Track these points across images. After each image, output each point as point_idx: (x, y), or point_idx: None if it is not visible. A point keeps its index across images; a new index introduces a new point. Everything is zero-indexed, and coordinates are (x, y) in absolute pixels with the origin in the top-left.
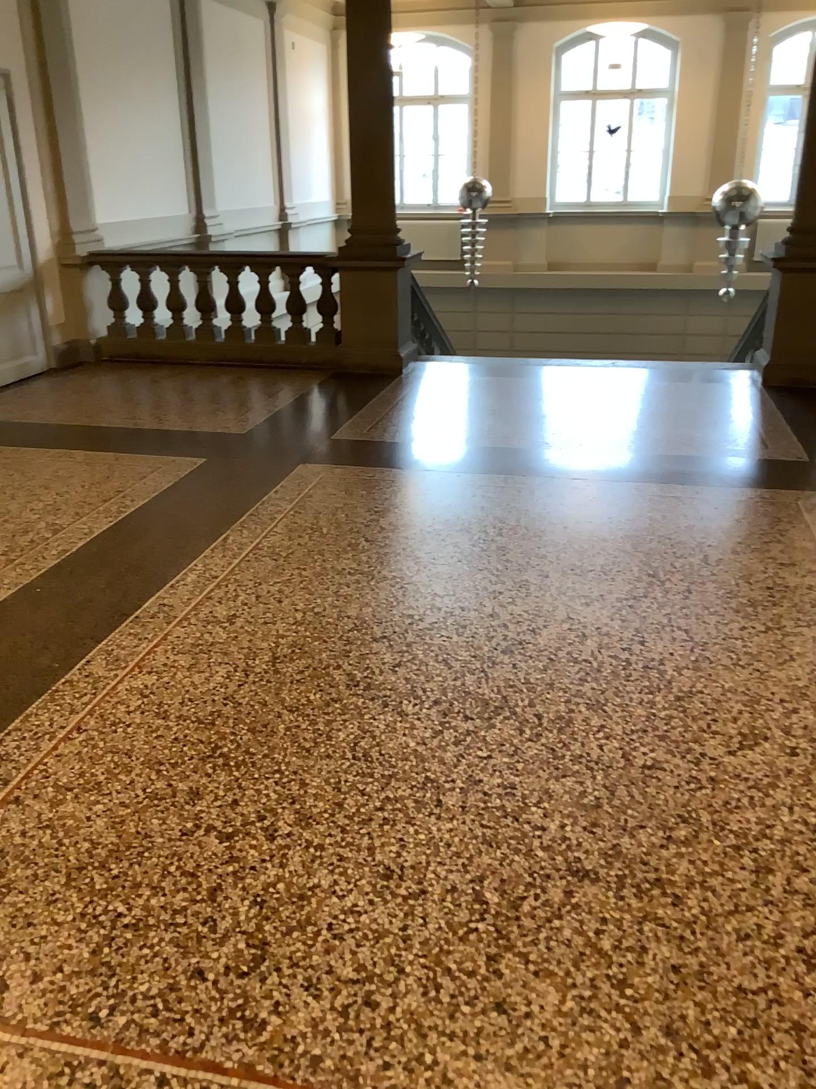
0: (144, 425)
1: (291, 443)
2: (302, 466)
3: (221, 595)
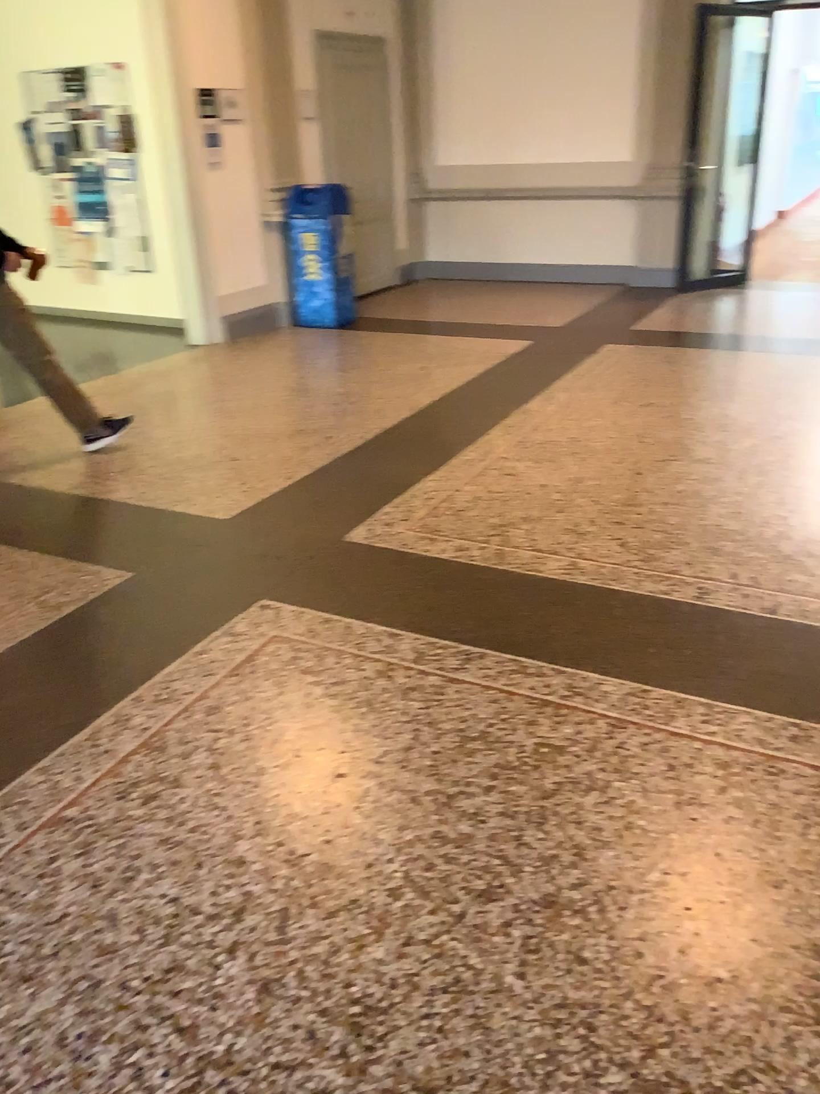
0: None
1: None
2: None
3: None
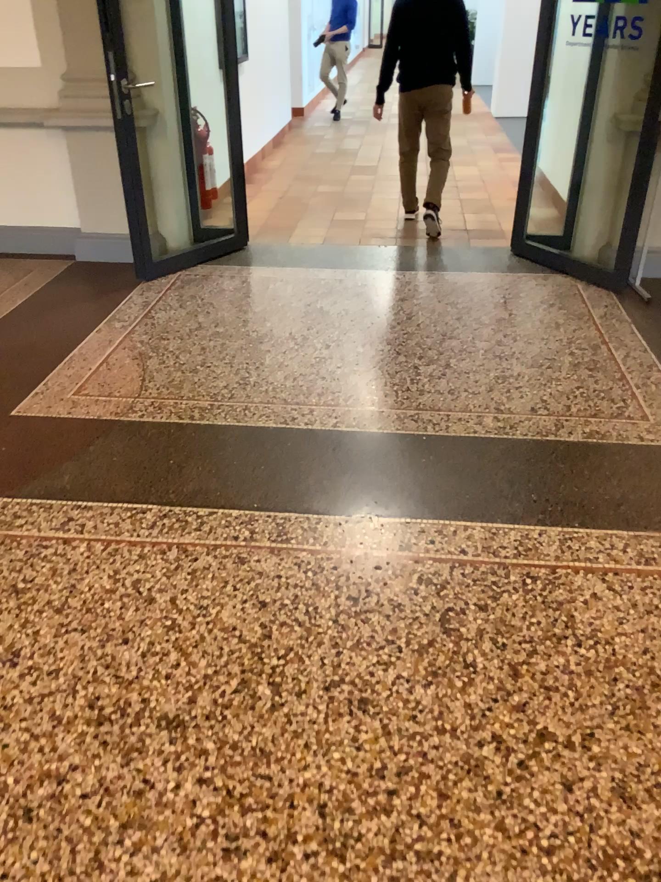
0: None
1: None
2: None
3: None
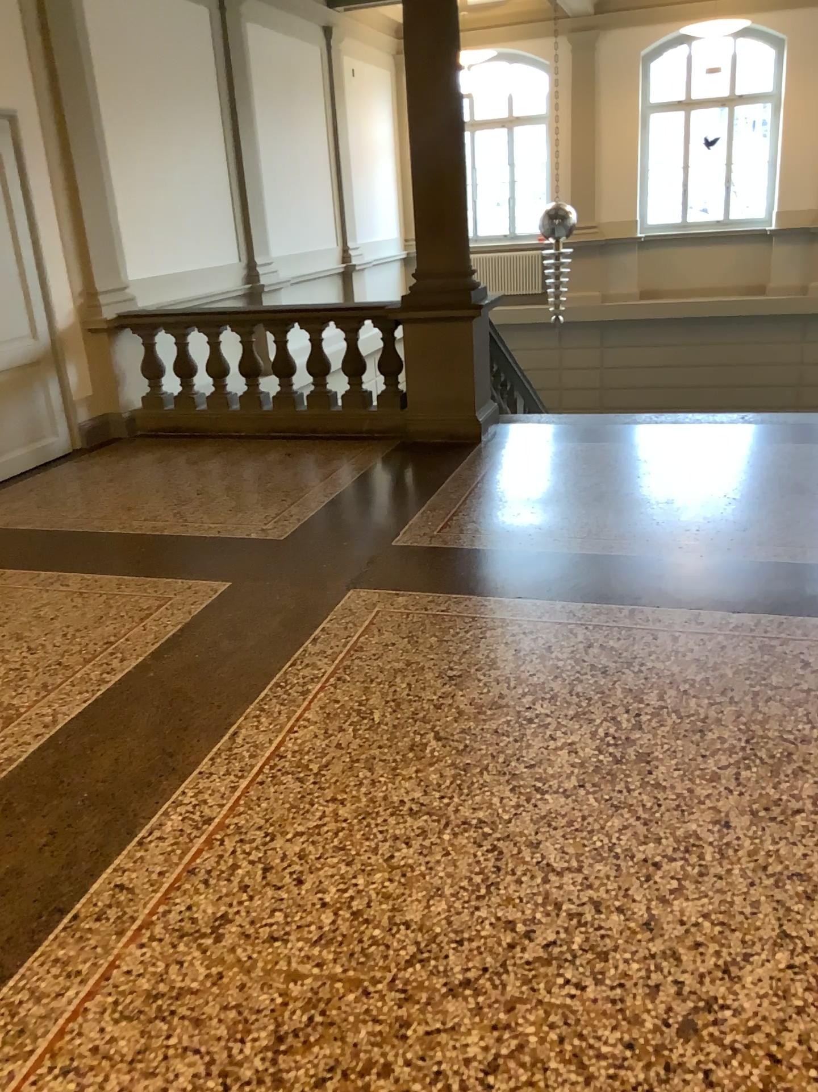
0: (159, 534)
1: (341, 558)
2: (351, 595)
3: (212, 865)
